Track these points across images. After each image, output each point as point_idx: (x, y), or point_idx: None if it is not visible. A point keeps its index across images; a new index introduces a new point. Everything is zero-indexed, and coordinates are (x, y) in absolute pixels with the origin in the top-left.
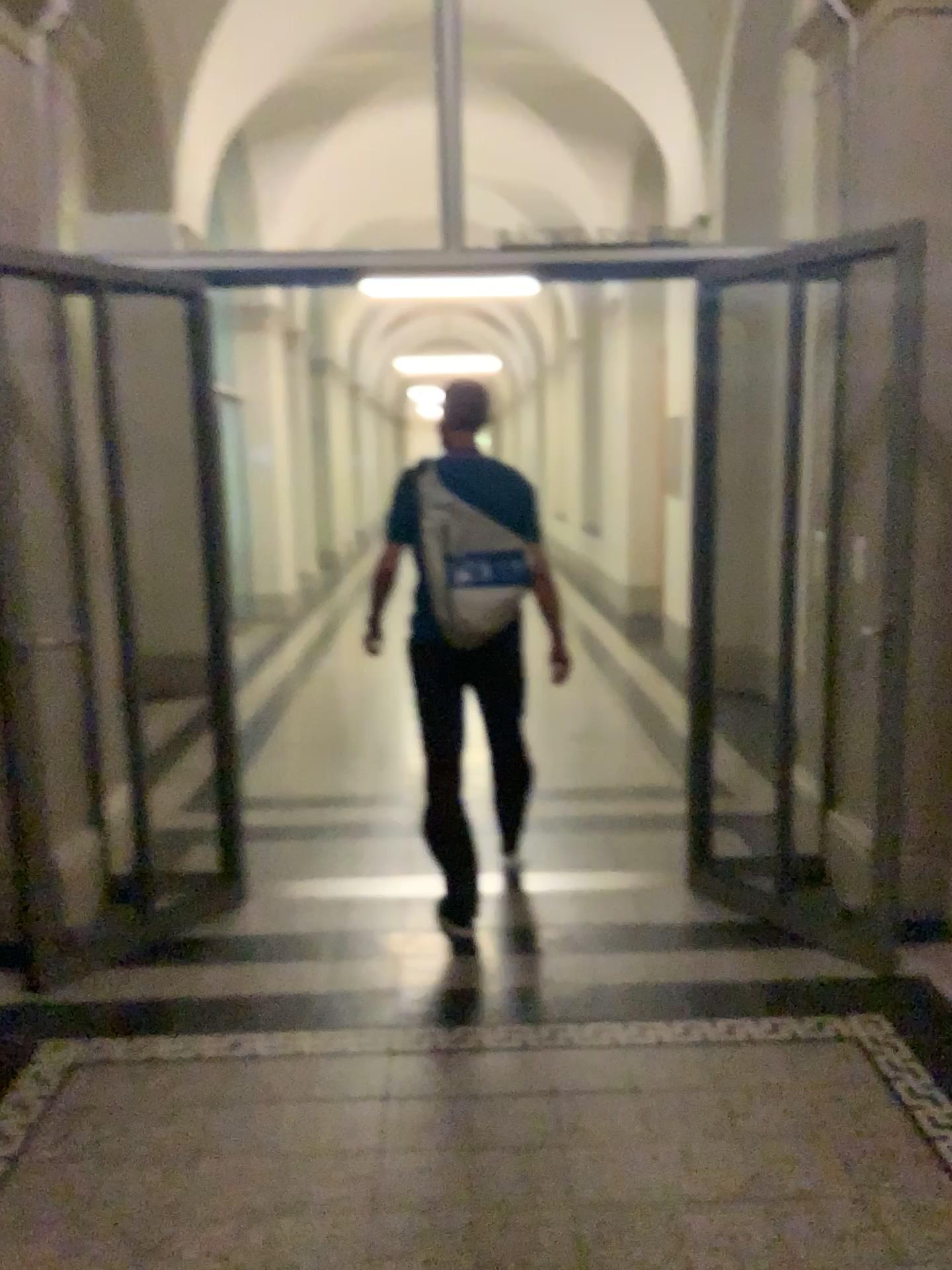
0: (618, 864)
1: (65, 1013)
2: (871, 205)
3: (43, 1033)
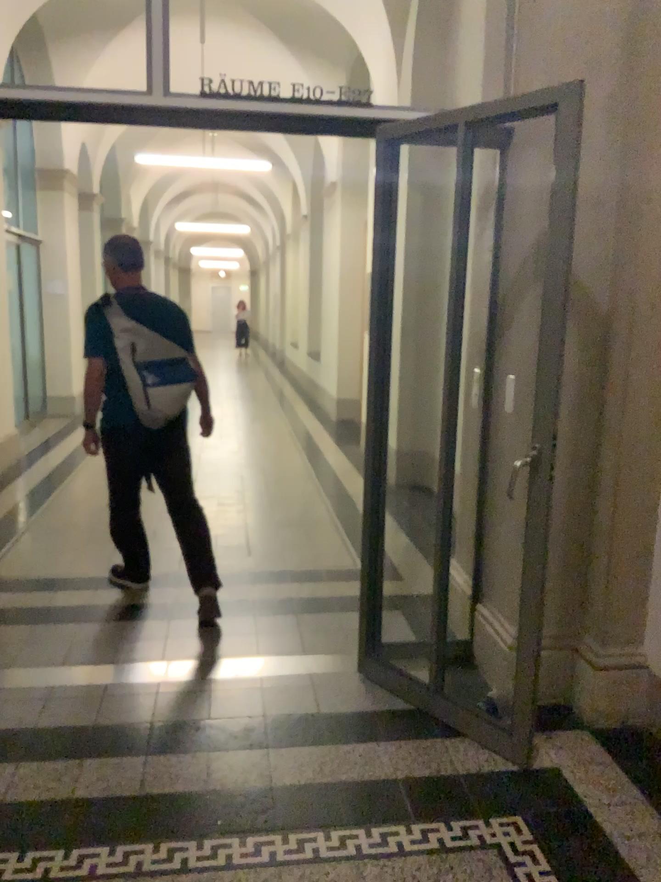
0: (300, 648)
1: None
2: (530, 79)
3: None
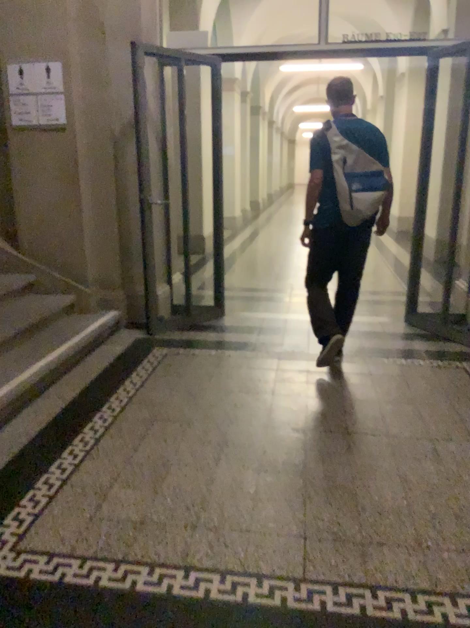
0: (375, 313)
1: (161, 340)
2: None
3: (154, 345)
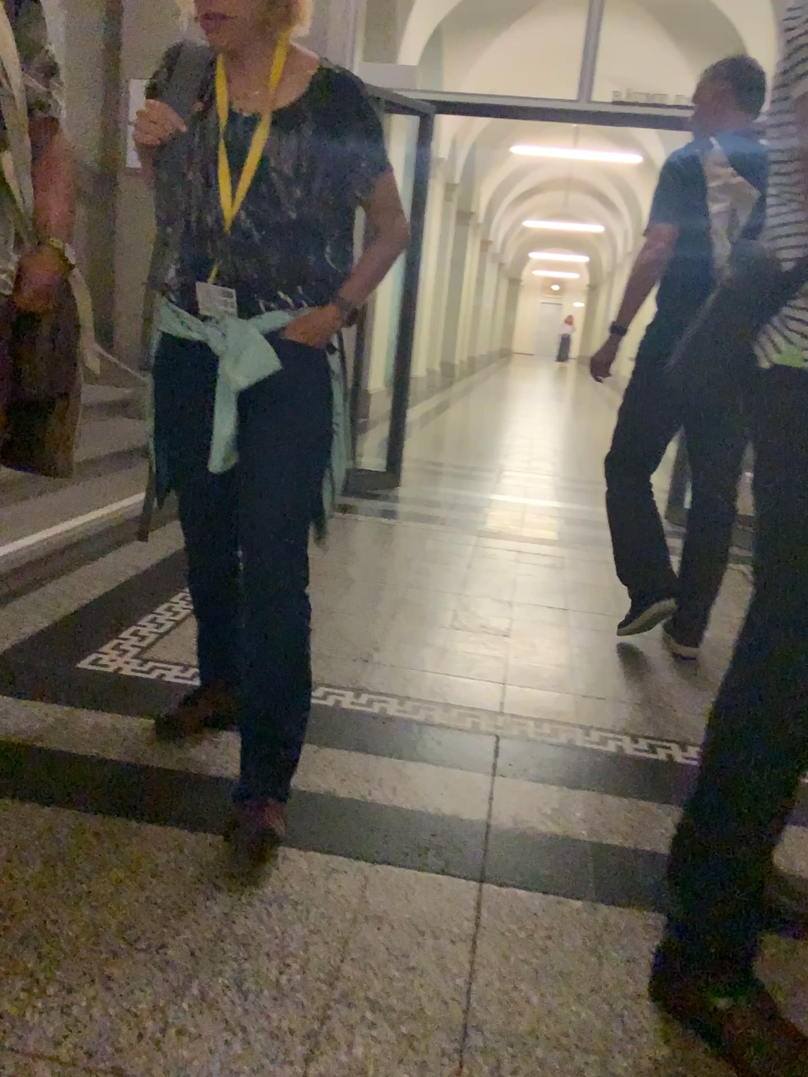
0: None
1: None
2: None
3: None
